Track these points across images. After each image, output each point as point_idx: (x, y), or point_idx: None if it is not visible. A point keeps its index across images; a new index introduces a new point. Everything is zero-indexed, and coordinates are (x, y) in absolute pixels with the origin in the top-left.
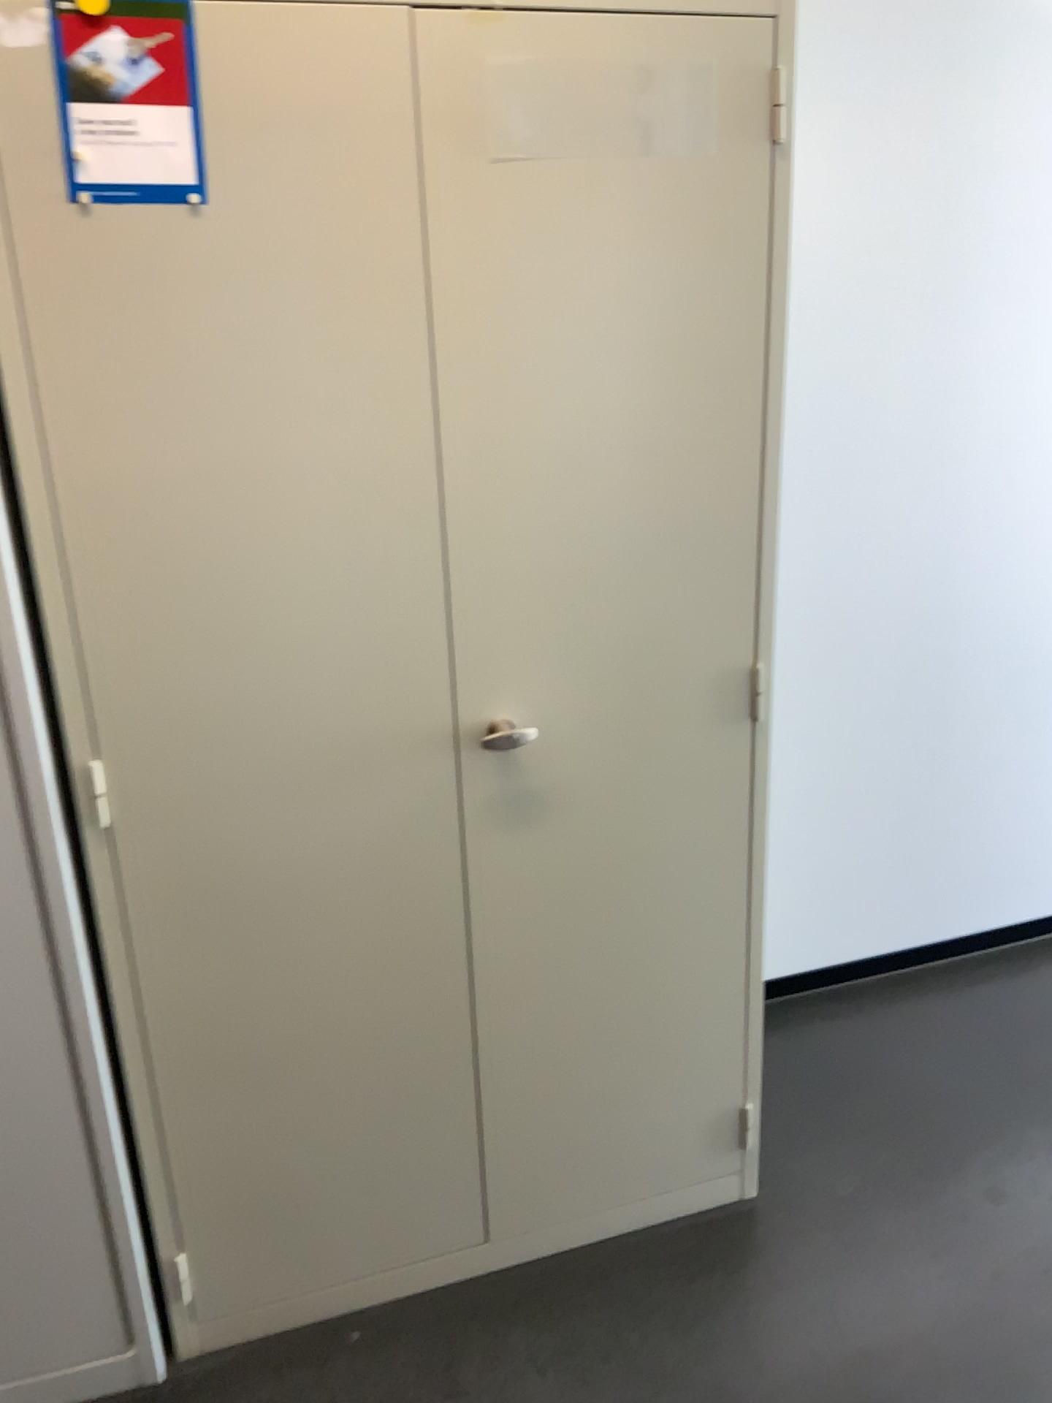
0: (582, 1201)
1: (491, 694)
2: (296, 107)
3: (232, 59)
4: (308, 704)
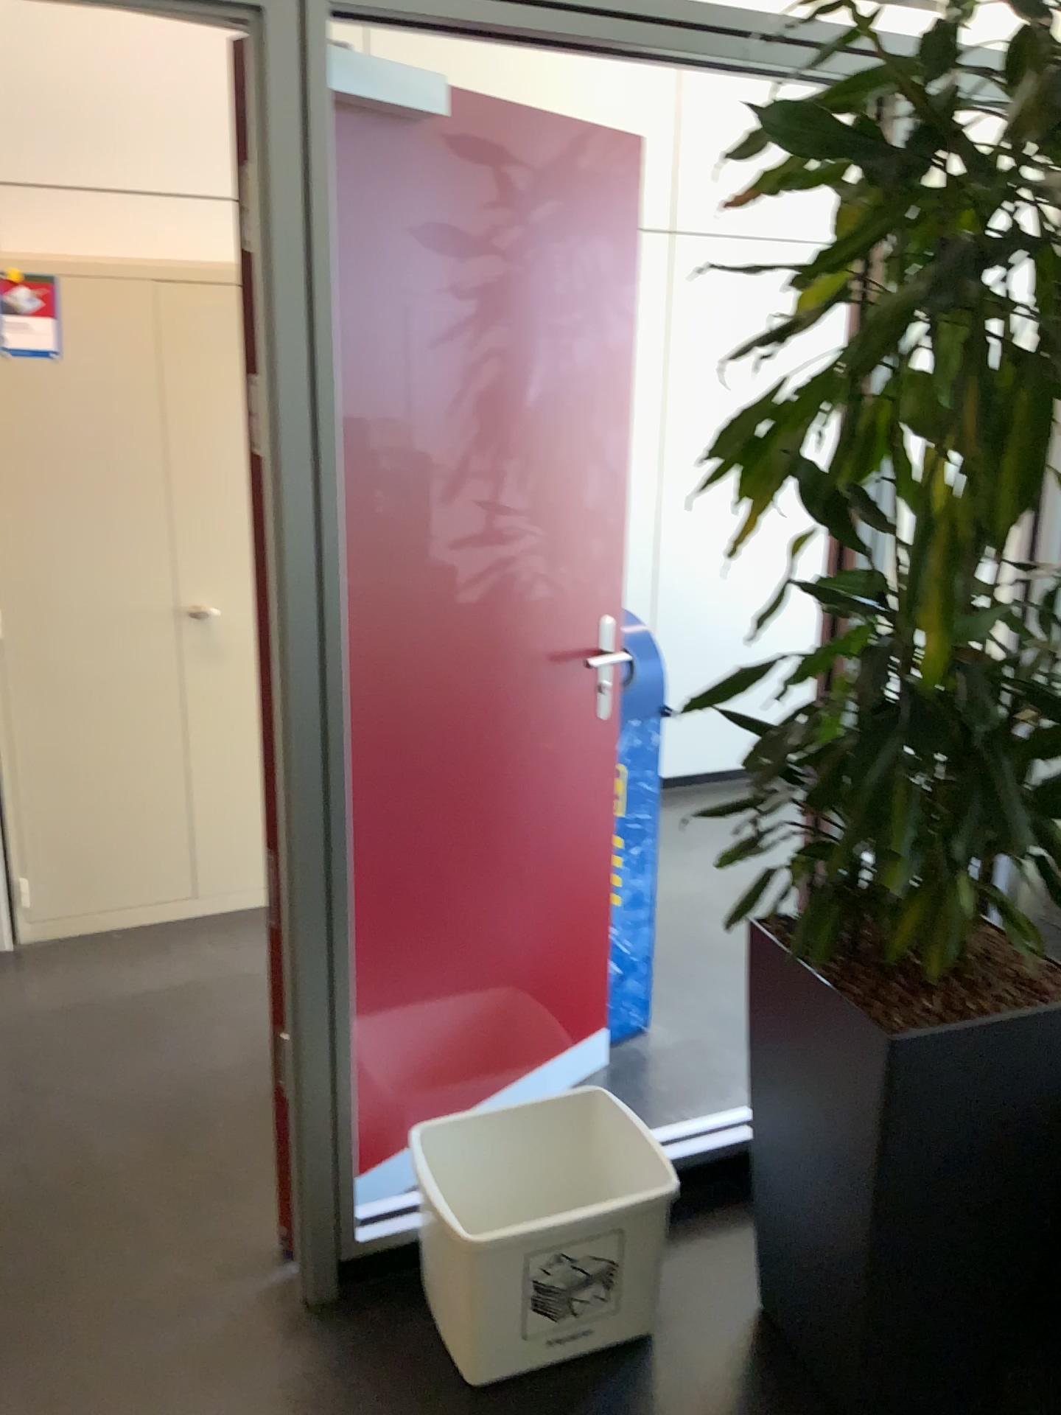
0: (249, 882)
1: (195, 592)
2: (104, 321)
3: (76, 301)
4: (102, 588)
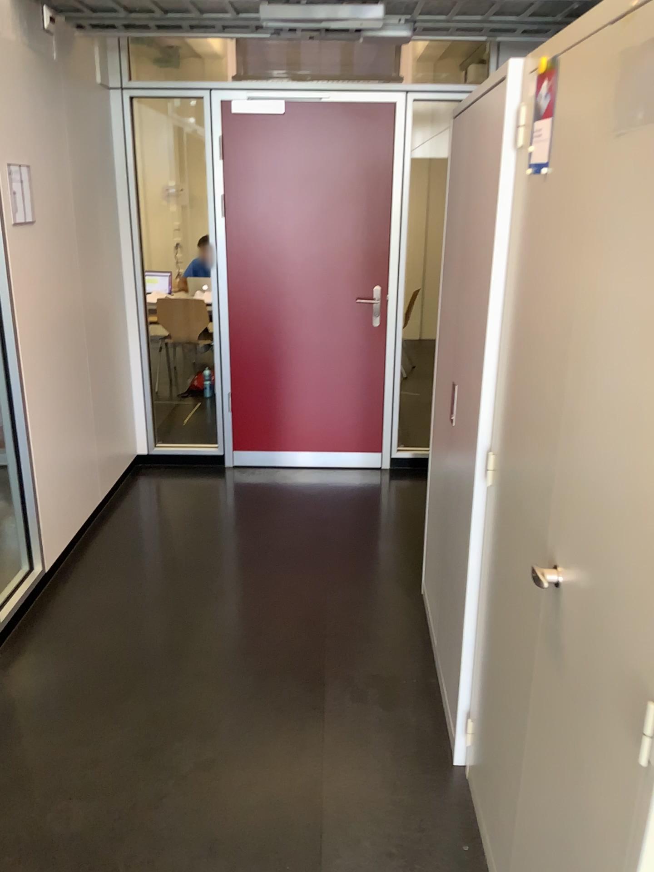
0: None
1: (564, 548)
2: (572, 109)
3: (563, 84)
4: (528, 482)
